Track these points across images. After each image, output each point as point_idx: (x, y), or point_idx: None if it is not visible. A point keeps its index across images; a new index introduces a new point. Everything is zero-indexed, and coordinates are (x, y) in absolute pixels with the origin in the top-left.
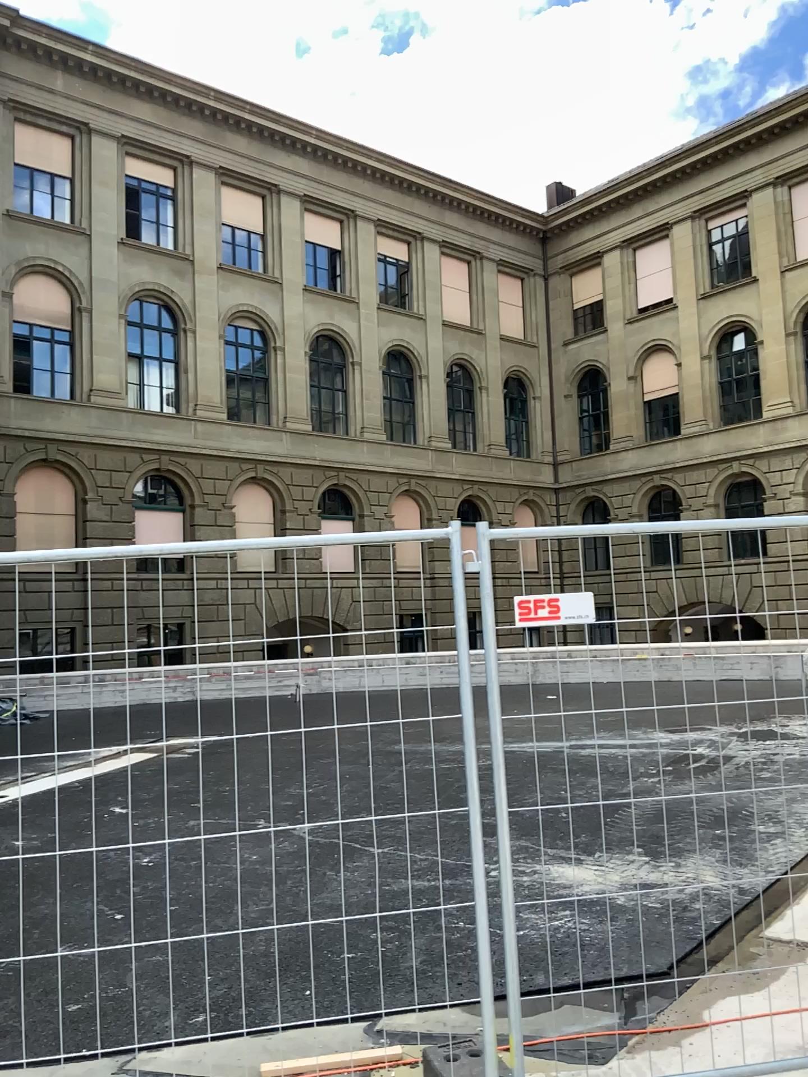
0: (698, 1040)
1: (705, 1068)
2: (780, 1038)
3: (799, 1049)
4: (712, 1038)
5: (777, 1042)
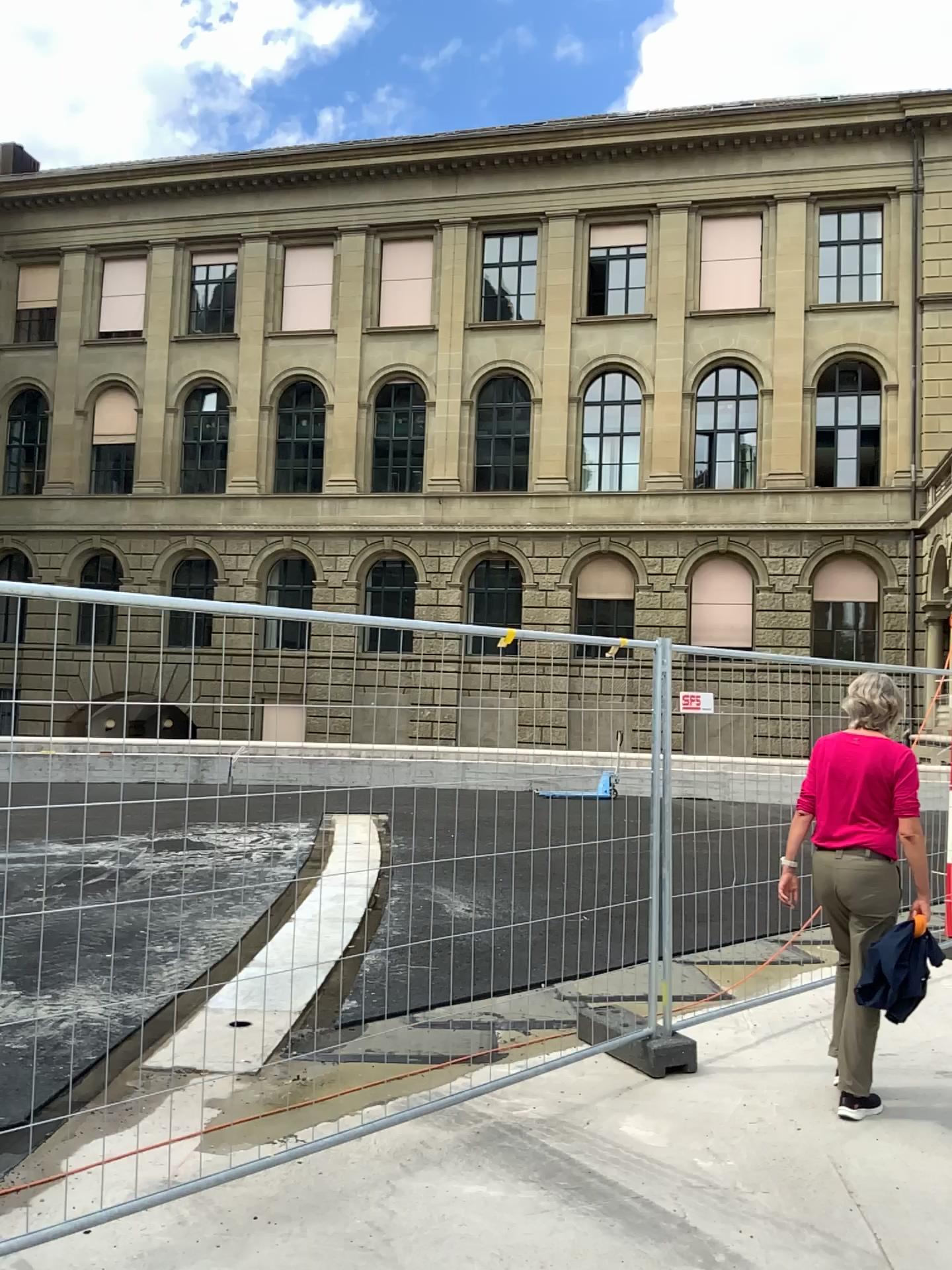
0: (59, 1195)
1: (62, 1224)
2: (152, 1174)
3: (170, 1182)
4: (75, 1189)
5: (148, 1180)
